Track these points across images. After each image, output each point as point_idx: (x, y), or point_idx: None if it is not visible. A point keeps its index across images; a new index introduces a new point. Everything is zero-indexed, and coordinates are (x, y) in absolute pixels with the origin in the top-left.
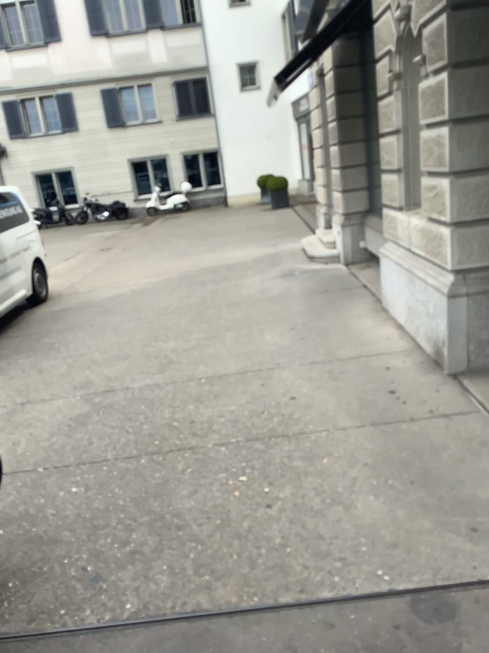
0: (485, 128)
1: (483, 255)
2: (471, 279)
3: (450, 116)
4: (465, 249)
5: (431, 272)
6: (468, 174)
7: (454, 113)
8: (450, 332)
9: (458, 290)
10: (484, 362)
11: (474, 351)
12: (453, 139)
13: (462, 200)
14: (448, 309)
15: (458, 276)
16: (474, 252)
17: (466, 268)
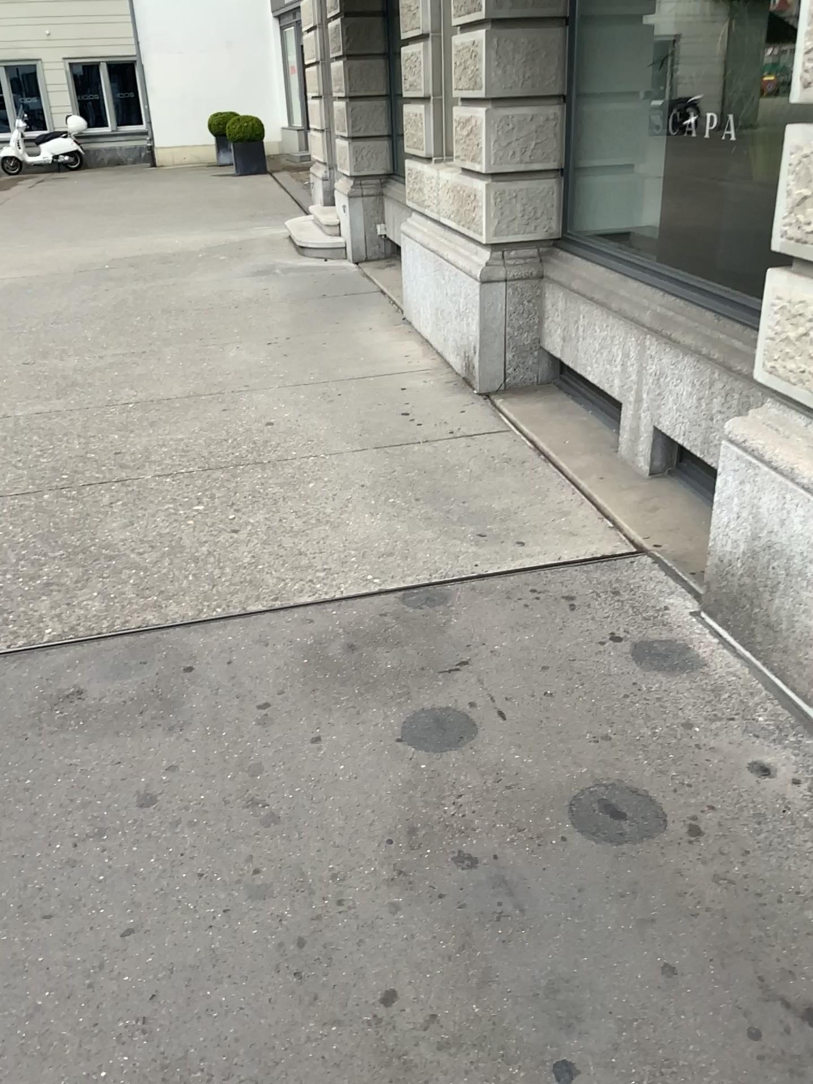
0: (533, 36)
1: (527, 222)
2: (510, 256)
3: (489, 14)
4: (504, 212)
5: (464, 251)
6: (510, 103)
7: (494, 10)
8: (483, 331)
9: (494, 270)
10: (525, 374)
11: (513, 359)
12: (492, 48)
13: (502, 141)
14: (481, 299)
15: (494, 251)
16: (515, 218)
17: (504, 240)
